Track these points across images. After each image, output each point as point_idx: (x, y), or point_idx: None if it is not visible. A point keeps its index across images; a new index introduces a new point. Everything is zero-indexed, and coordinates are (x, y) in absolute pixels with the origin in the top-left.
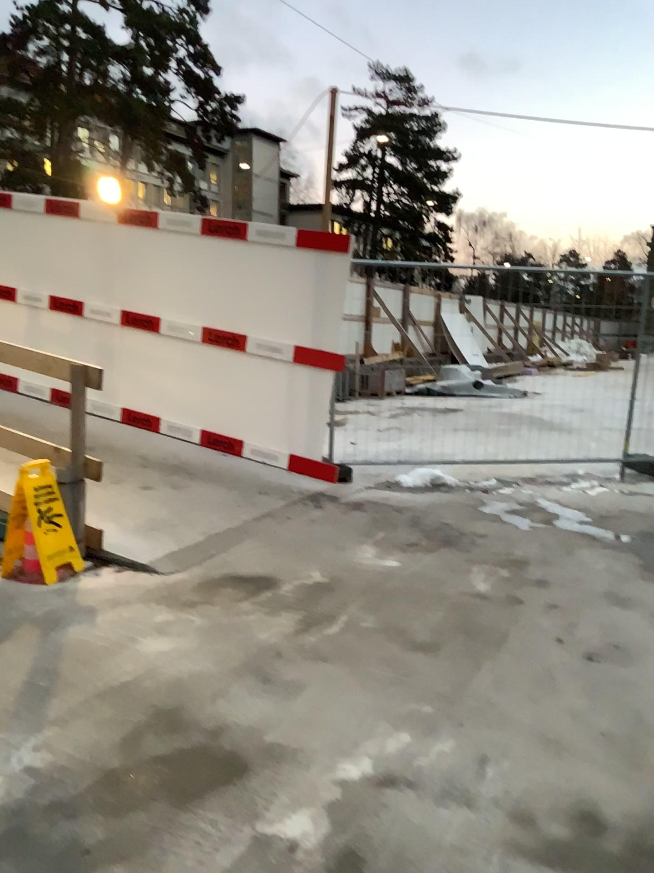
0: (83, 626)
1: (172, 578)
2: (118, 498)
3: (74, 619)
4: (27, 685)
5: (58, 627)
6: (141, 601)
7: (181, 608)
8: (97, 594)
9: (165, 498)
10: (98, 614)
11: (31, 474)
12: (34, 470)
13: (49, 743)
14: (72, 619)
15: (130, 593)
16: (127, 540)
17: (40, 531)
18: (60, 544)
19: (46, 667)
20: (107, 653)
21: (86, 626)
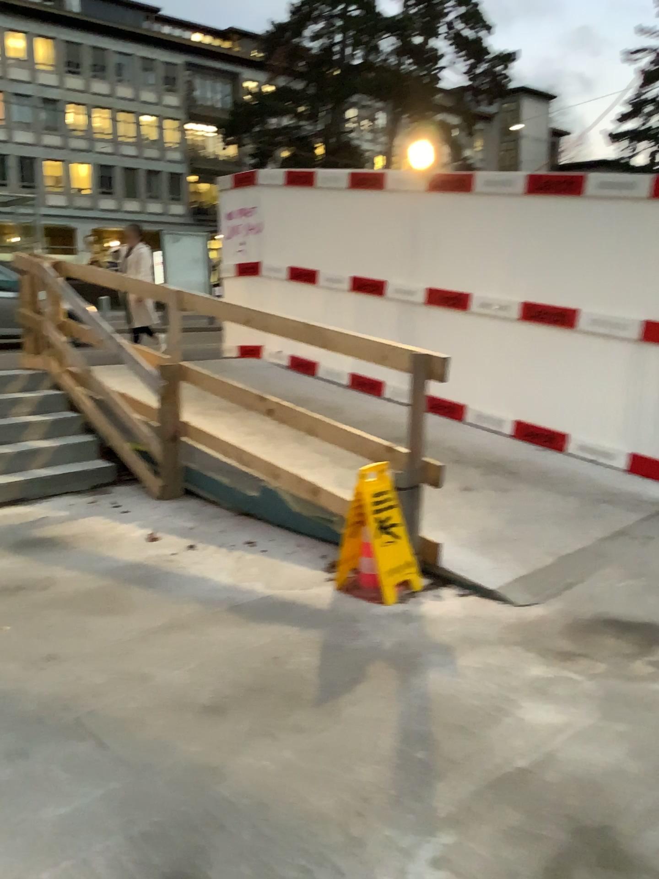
0: (443, 671)
1: (530, 612)
2: (444, 502)
3: (429, 659)
4: (400, 755)
5: (414, 670)
6: (502, 641)
7: (556, 657)
8: (447, 626)
9: (495, 504)
10: (456, 656)
11: (369, 479)
12: (370, 474)
13: (448, 858)
14: (427, 660)
15: (487, 629)
16: (464, 555)
17: (379, 544)
18: (400, 560)
19: (414, 727)
20: (483, 717)
21: (447, 671)
